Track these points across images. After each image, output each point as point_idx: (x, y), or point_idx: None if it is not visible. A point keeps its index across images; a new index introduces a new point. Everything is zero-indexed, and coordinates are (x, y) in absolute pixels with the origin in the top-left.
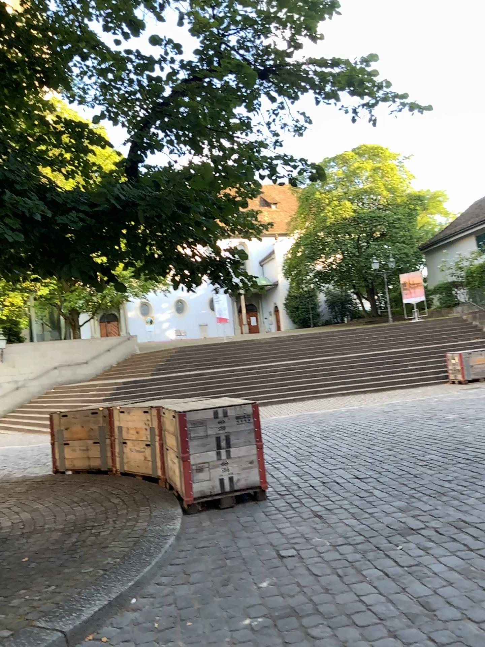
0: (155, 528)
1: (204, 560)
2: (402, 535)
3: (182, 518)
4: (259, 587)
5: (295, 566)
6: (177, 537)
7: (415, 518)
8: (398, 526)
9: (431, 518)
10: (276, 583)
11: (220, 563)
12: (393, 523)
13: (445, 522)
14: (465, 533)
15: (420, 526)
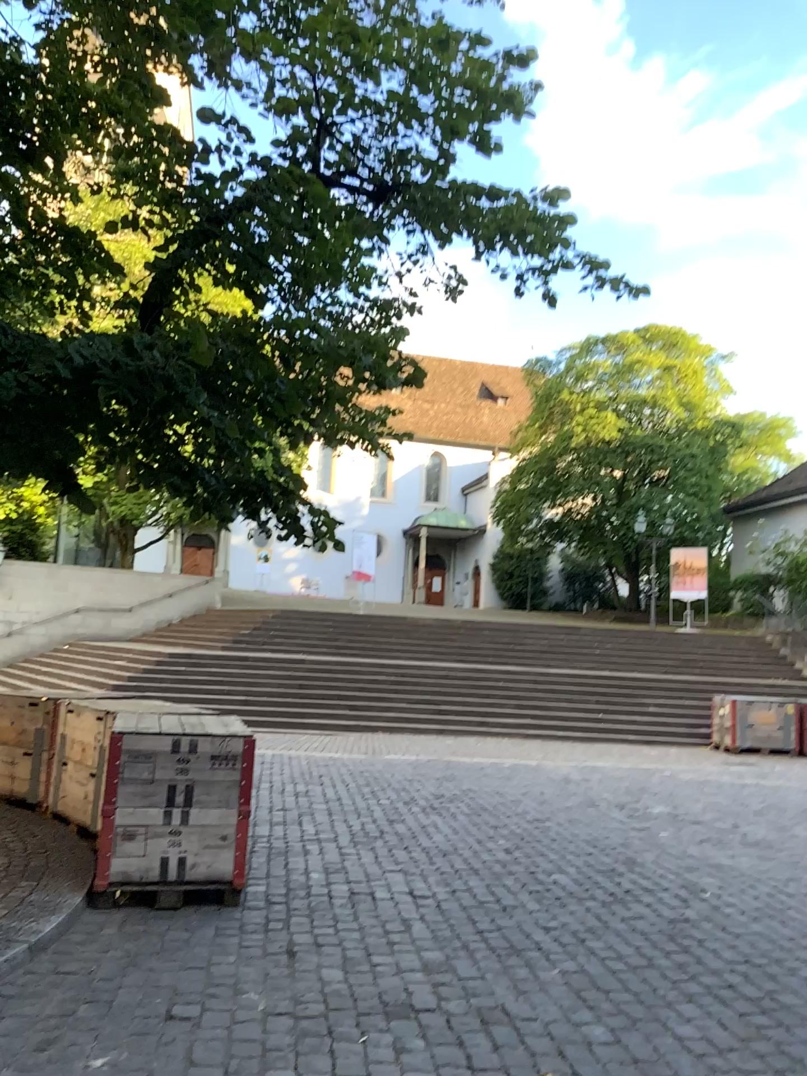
0: (7, 925)
1: (42, 999)
2: (385, 1017)
3: (68, 915)
4: (84, 1068)
5: (171, 1041)
6: (32, 949)
7: (432, 990)
8: (393, 998)
9: (458, 995)
10: (118, 1066)
11: (63, 1010)
12: (389, 993)
13: (474, 1007)
14: (491, 1034)
15: (426, 1005)
